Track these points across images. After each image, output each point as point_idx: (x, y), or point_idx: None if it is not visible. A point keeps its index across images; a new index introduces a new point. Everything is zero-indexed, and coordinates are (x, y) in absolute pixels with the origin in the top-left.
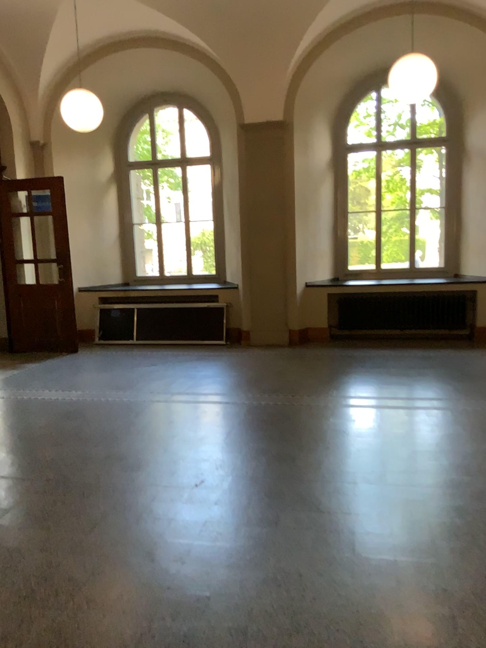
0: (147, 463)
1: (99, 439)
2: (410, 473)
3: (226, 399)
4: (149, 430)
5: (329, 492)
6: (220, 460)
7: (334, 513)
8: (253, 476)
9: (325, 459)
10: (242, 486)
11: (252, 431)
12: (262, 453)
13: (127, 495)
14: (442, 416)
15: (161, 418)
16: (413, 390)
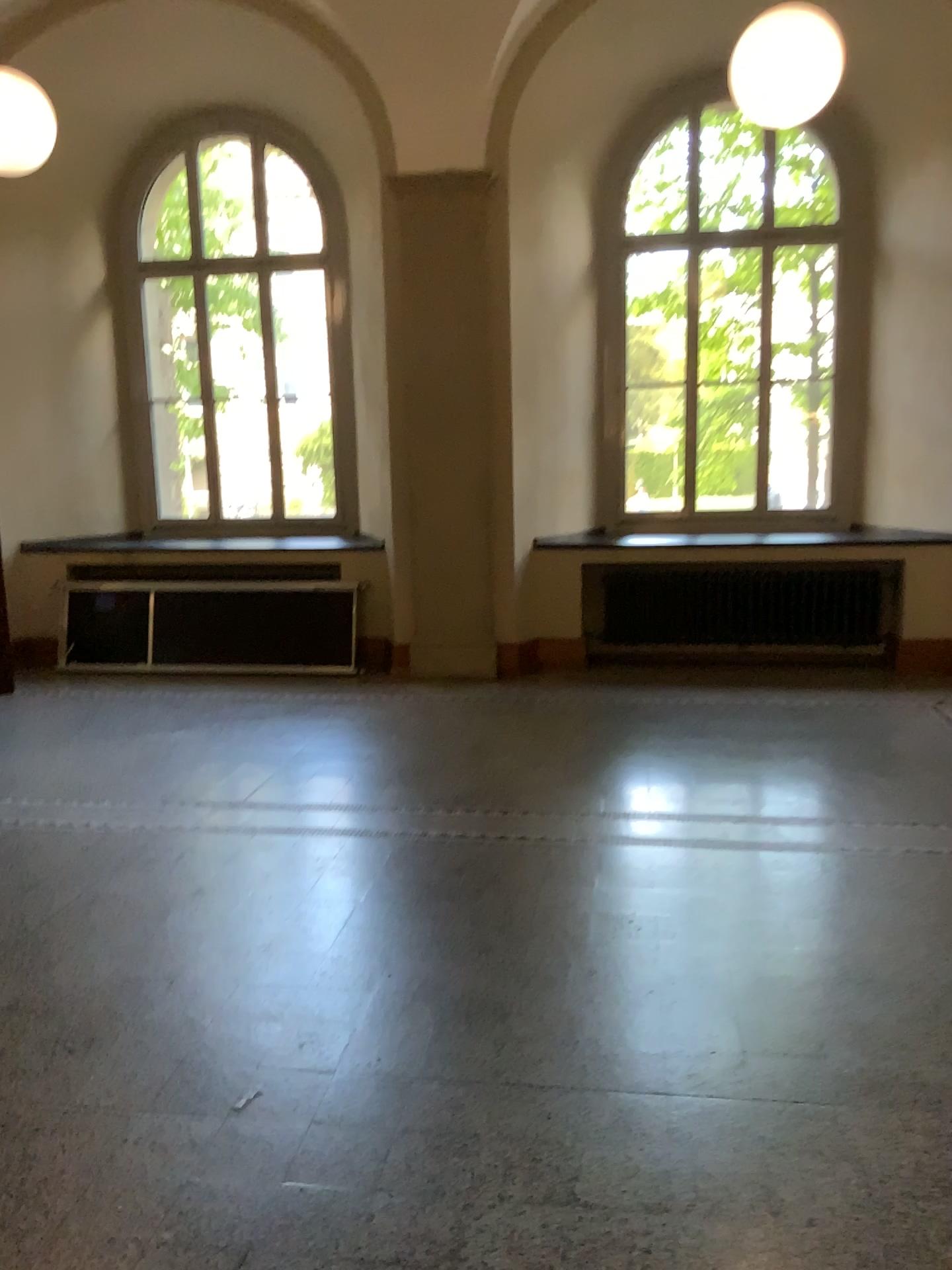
0: (112, 1028)
1: (1, 949)
2: (808, 1059)
3: (343, 824)
4: (136, 921)
5: (598, 1133)
6: (309, 1022)
7: (615, 1216)
8: (392, 1078)
9: (585, 1015)
10: (361, 1110)
11: (399, 922)
12: (421, 996)
13: (32, 1151)
14: (864, 875)
15: (173, 881)
16: (785, 800)
